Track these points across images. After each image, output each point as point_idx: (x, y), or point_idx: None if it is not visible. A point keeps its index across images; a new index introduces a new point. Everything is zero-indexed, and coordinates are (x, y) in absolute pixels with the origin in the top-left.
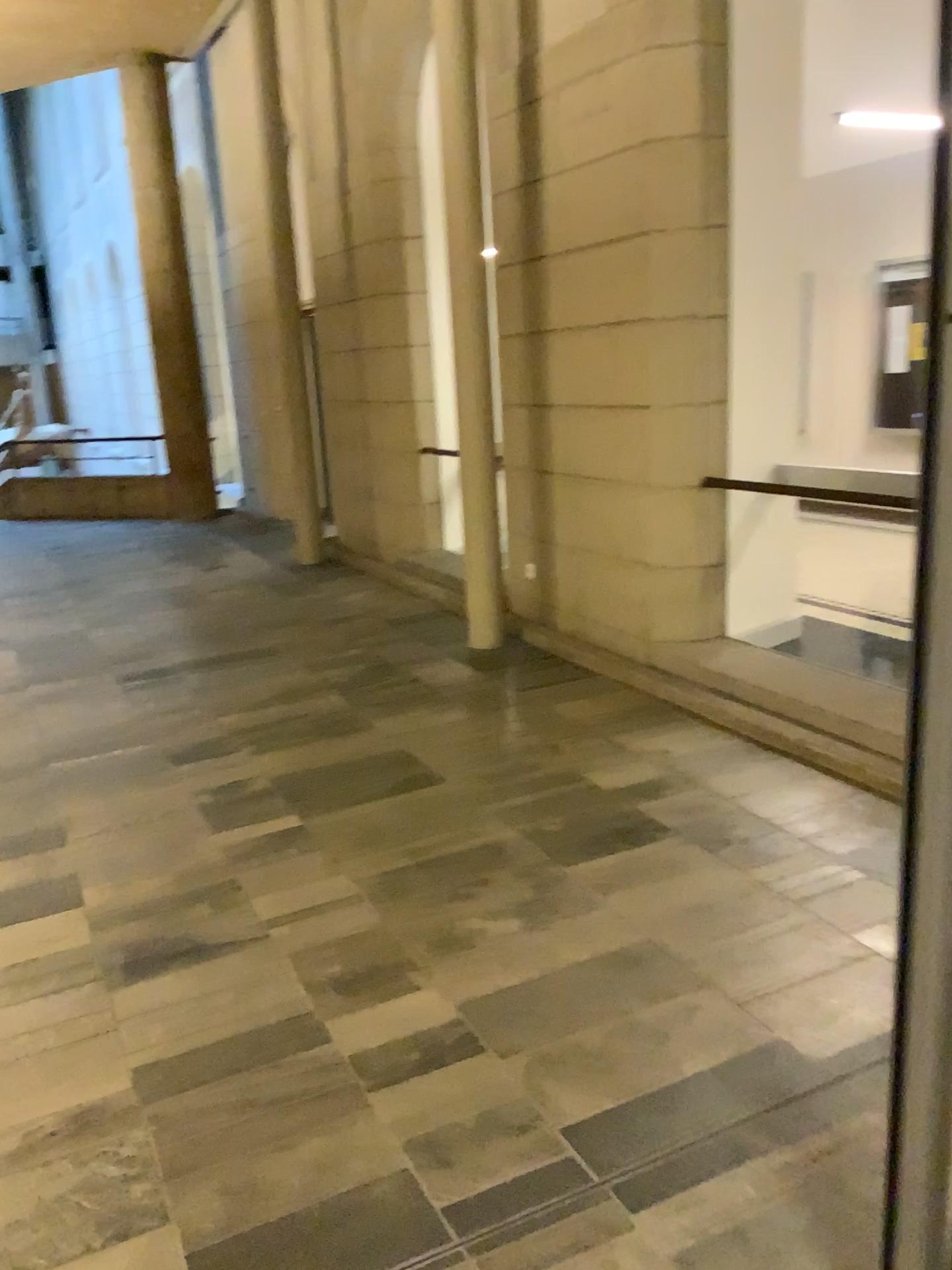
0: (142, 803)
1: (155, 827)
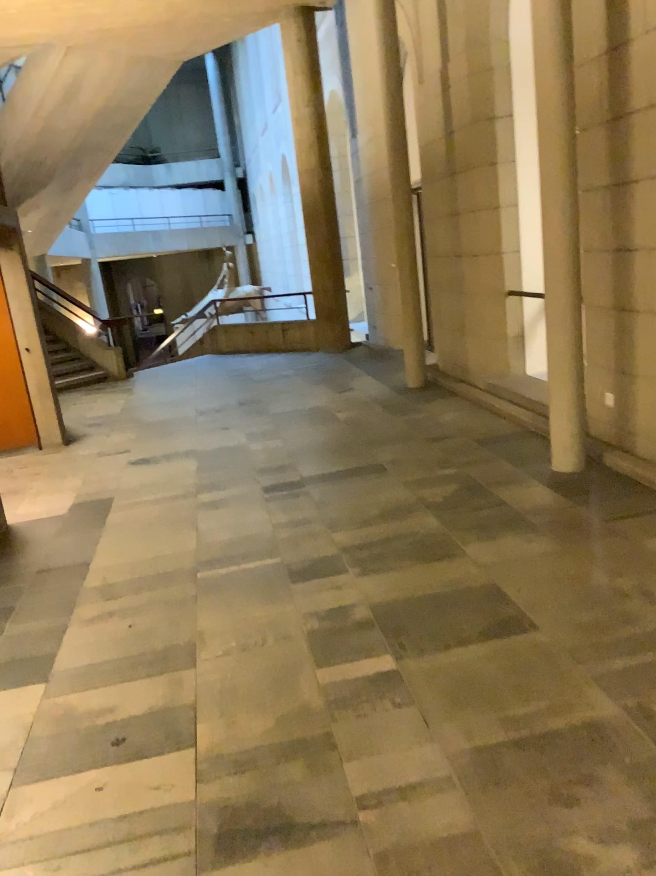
0: (260, 627)
1: (267, 658)
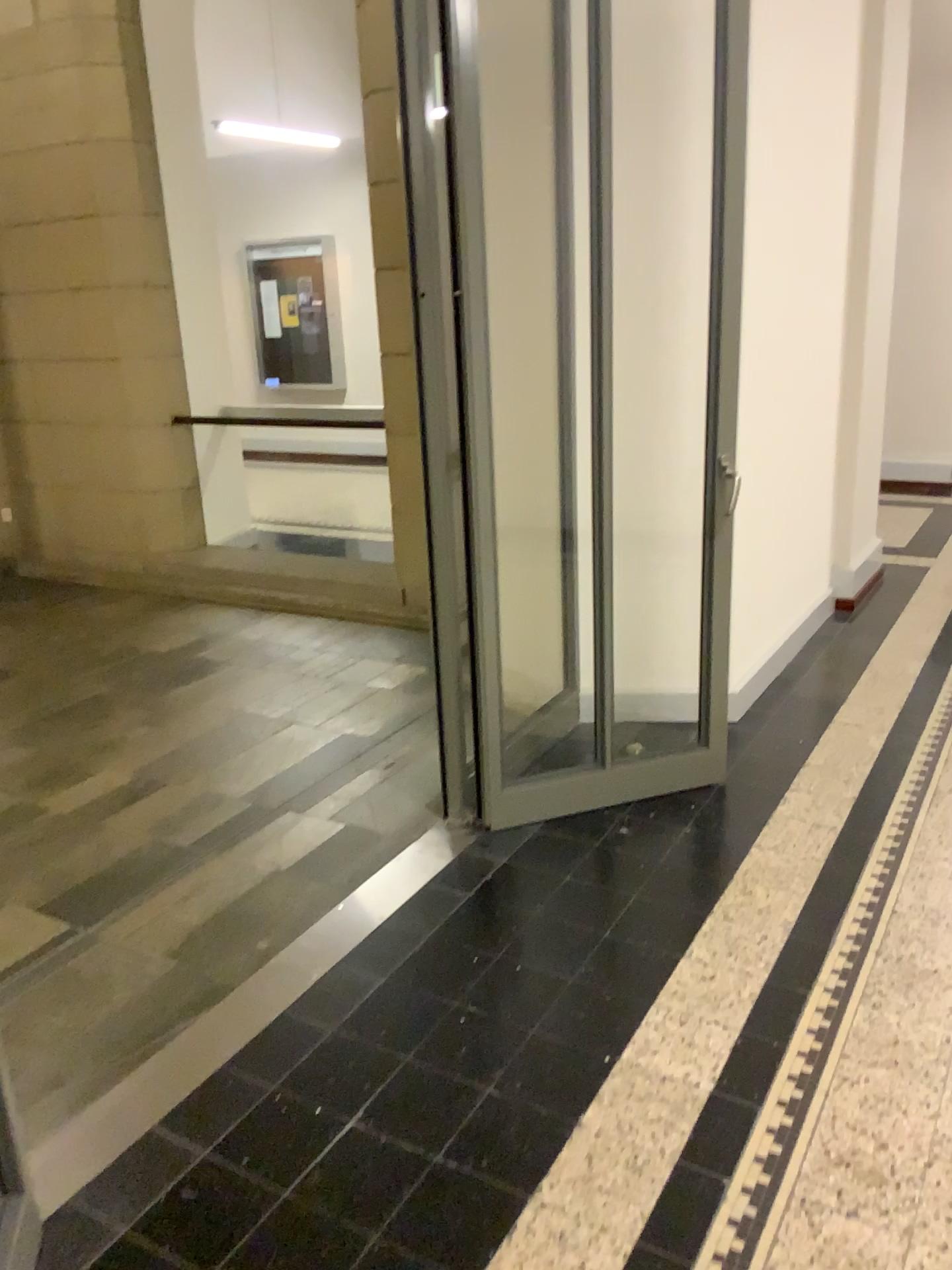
0: None
1: None
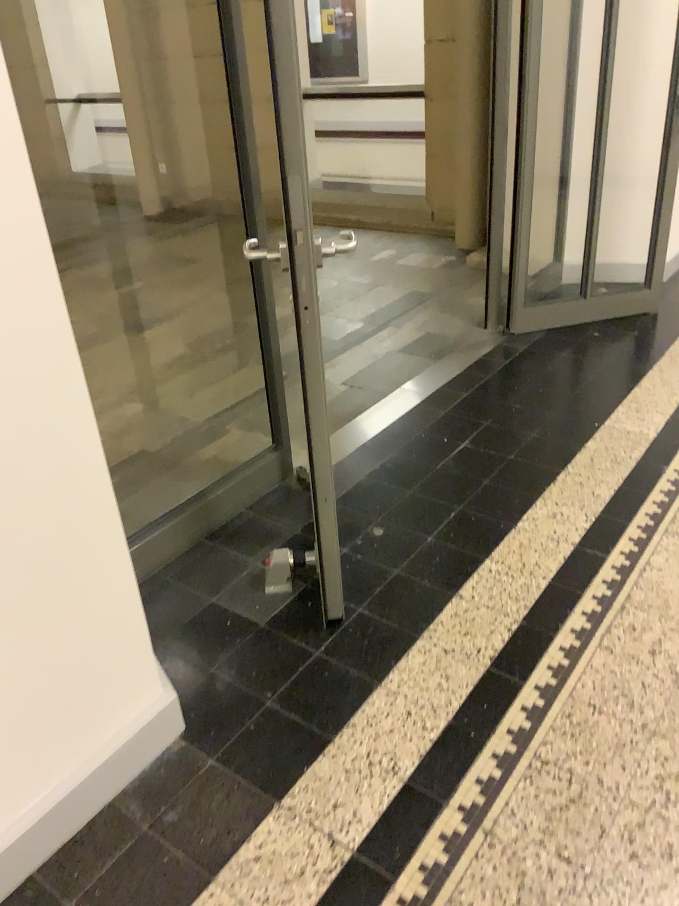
0: None
1: None
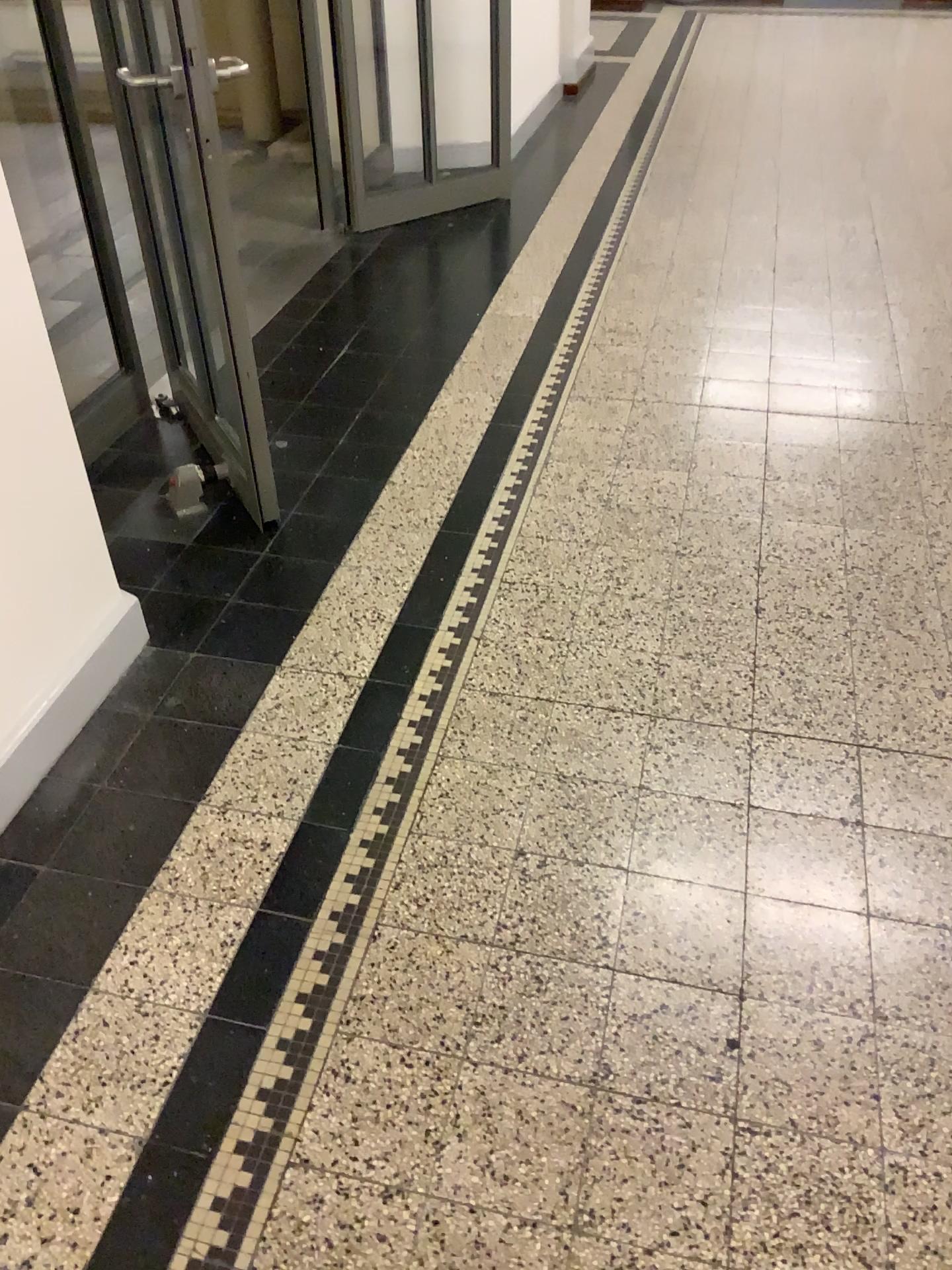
0: None
1: None
